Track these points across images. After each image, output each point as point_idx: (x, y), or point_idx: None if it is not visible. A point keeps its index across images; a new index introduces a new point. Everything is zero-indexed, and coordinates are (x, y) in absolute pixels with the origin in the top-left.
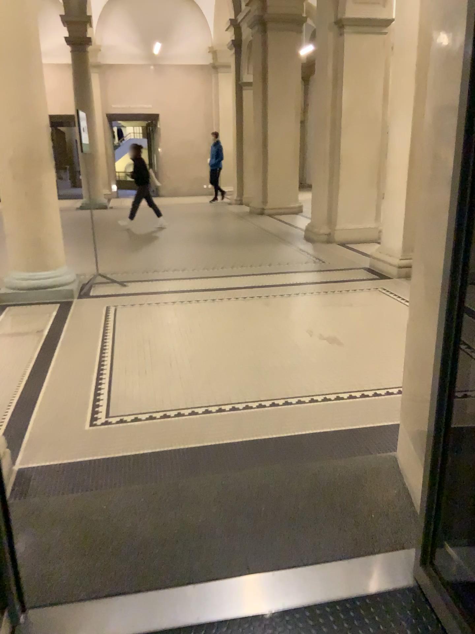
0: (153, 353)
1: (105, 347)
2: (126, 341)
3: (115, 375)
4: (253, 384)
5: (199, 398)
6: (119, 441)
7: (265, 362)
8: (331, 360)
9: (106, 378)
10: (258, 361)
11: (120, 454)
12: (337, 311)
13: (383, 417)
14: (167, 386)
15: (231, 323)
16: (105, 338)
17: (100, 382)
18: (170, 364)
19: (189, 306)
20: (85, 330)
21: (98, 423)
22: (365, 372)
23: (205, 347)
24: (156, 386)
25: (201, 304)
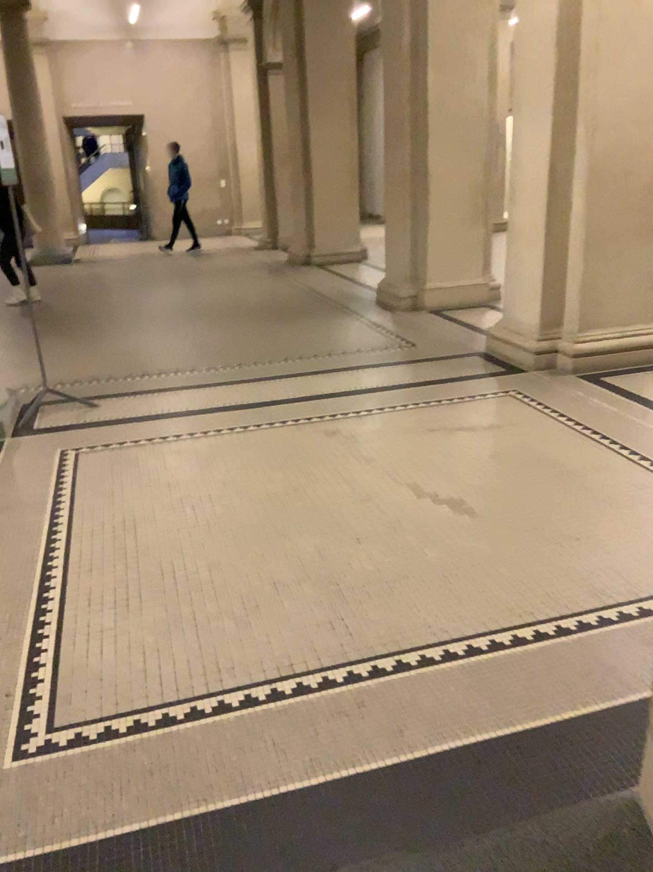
0: (142, 553)
1: (54, 545)
2: (93, 527)
3: (70, 614)
4: (331, 619)
5: (232, 662)
6: (69, 806)
7: (346, 563)
8: (463, 551)
9: (51, 621)
10: (333, 560)
11: (70, 846)
12: (454, 442)
13: (588, 690)
14: (169, 634)
15: (278, 476)
16: (56, 523)
17: (39, 635)
18: (174, 579)
19: (204, 442)
20: (19, 506)
21: (27, 751)
22: (529, 576)
23: (235, 533)
24: (147, 638)
25: (224, 438)
